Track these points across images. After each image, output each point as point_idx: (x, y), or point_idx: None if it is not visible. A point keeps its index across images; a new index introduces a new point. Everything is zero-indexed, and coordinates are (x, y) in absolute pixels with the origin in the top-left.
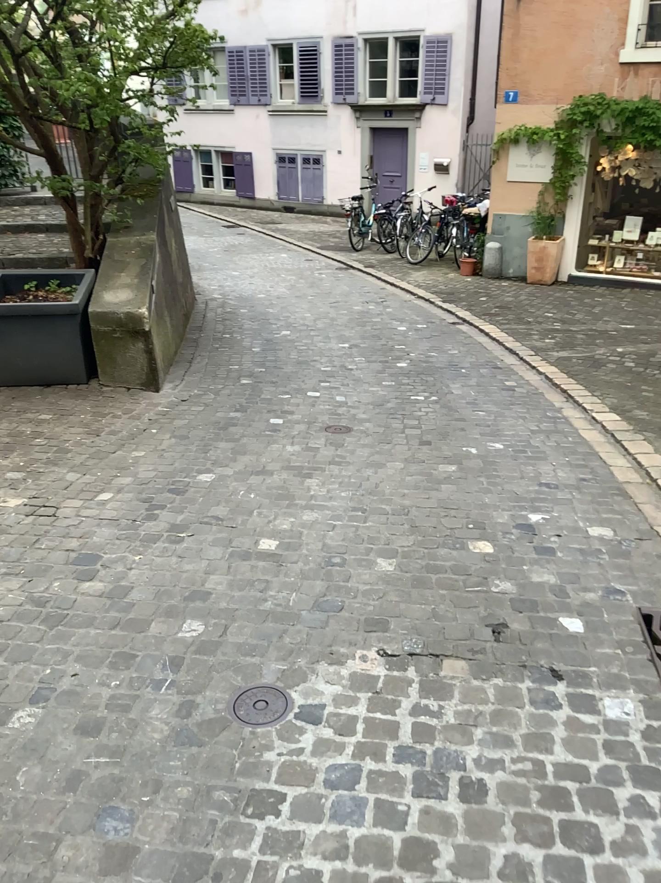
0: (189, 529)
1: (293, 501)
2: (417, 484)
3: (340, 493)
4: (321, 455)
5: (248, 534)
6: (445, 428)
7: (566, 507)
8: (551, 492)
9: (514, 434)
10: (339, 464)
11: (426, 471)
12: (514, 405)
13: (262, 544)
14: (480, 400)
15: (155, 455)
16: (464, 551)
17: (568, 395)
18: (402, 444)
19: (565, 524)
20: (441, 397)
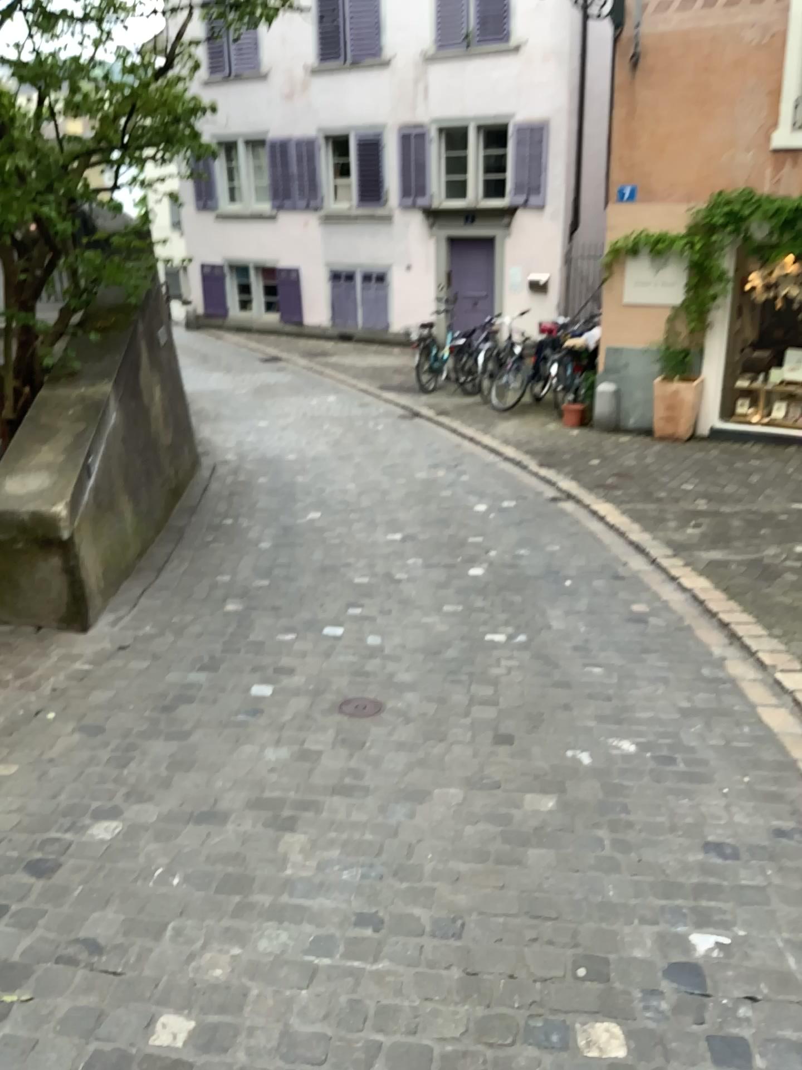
0: (32, 979)
1: (251, 894)
2: (483, 845)
3: (340, 872)
4: (323, 772)
5: (141, 996)
6: (536, 706)
7: (758, 912)
8: (727, 866)
9: (650, 718)
10: (349, 791)
11: (501, 809)
12: (648, 655)
13: (164, 1024)
14: (594, 646)
15: (35, 774)
16: (565, 1045)
17: (731, 636)
18: (463, 742)
19: (762, 963)
20: (533, 639)
